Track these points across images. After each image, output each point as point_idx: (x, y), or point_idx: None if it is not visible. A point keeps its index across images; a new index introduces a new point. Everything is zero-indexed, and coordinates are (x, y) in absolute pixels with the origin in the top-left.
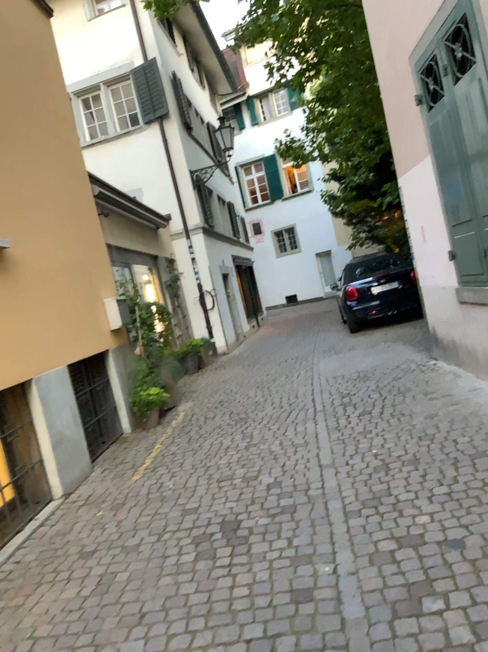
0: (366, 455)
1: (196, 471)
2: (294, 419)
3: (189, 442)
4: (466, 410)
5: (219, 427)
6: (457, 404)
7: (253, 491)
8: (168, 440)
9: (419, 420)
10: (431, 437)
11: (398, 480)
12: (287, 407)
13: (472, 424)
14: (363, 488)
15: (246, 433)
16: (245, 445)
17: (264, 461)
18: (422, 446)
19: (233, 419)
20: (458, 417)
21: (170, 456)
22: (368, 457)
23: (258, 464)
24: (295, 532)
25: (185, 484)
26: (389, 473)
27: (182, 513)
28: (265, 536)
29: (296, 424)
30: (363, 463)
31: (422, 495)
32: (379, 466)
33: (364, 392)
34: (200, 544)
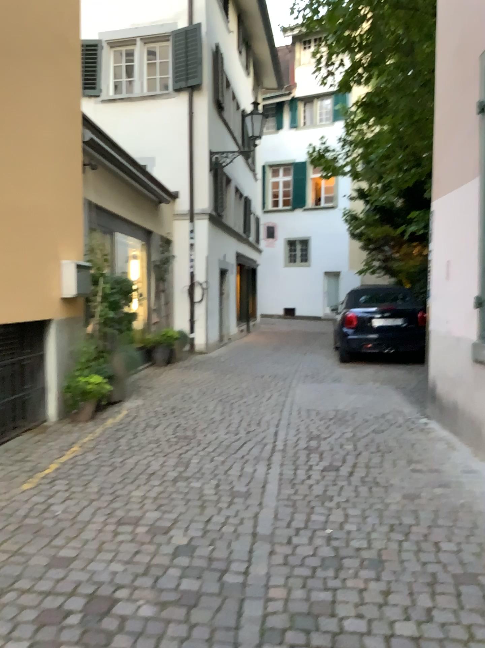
0: (316, 534)
1: (101, 495)
2: (244, 454)
3: (114, 451)
4: (457, 500)
5: (155, 442)
6: (446, 487)
7: (155, 551)
8: (93, 442)
9: (394, 499)
10: (406, 530)
11: (348, 592)
12: (242, 436)
13: (463, 524)
14: (298, 591)
15: (182, 458)
16: (174, 476)
17: (187, 506)
18: (392, 543)
19: (177, 434)
20: (445, 507)
21: (83, 466)
22: (318, 539)
23: (177, 508)
24: (180, 647)
25: (77, 515)
26: (340, 574)
27: (49, 561)
28: (137, 642)
29: (245, 461)
30: (309, 546)
31: (377, 633)
32: (328, 559)
33: (336, 440)
34: (43, 629)
